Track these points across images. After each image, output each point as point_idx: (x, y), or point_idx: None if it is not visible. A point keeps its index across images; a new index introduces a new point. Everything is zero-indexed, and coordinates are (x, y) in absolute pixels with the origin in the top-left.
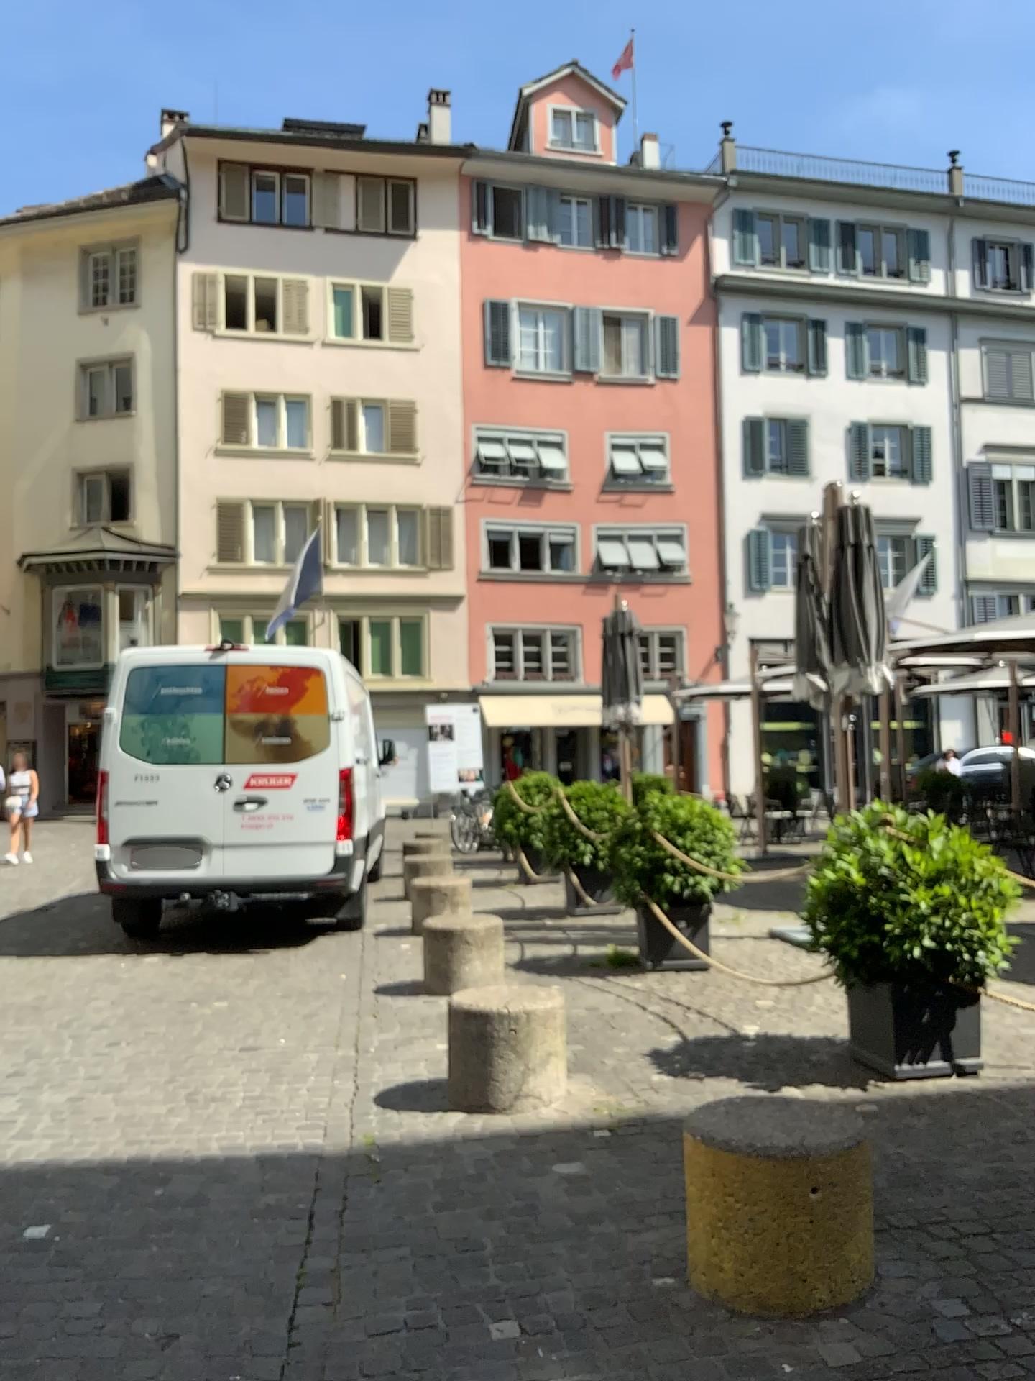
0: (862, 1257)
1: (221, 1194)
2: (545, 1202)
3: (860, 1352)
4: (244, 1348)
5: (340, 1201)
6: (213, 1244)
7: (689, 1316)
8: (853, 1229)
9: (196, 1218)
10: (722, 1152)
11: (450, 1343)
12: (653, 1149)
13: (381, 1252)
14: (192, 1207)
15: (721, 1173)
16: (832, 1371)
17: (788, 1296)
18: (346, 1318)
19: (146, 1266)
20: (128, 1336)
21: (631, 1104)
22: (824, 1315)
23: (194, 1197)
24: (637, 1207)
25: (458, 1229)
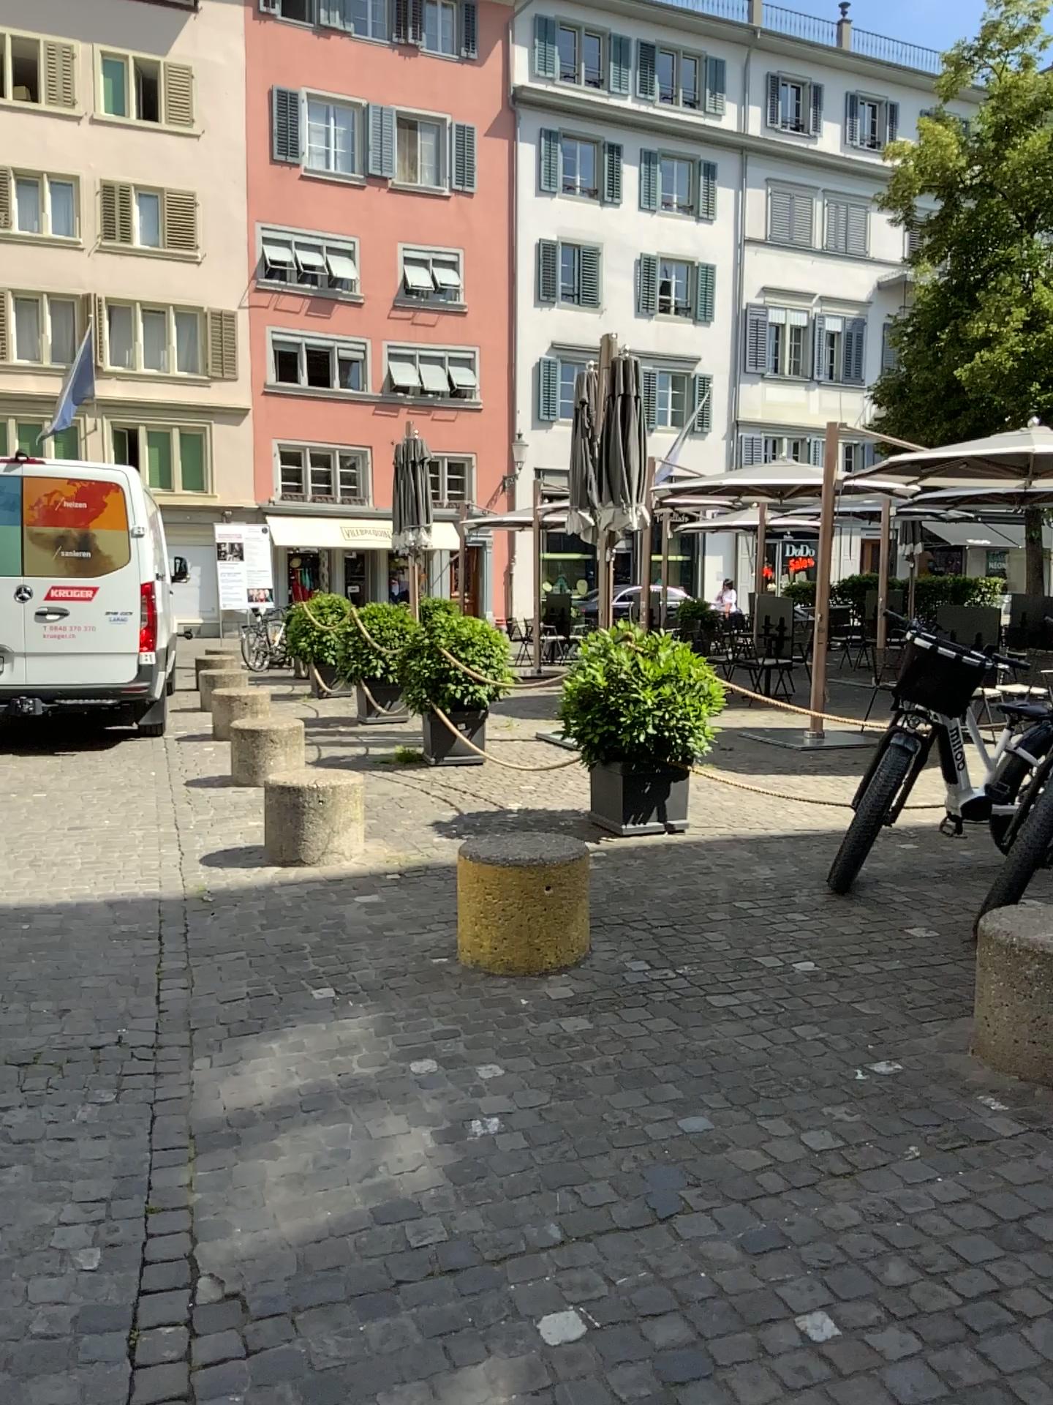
0: (580, 938)
1: (83, 926)
2: (349, 922)
3: (574, 993)
4: (127, 1013)
5: (184, 927)
6: (85, 956)
7: (458, 981)
8: (575, 919)
9: (65, 941)
10: (485, 869)
11: (283, 1004)
12: (434, 887)
13: (223, 955)
14: (61, 935)
15: (484, 883)
16: (554, 1002)
17: (528, 965)
18: (202, 994)
19: (33, 971)
20: (32, 1011)
21: (416, 860)
22: (552, 976)
23: (60, 928)
24: (420, 923)
25: (282, 941)
